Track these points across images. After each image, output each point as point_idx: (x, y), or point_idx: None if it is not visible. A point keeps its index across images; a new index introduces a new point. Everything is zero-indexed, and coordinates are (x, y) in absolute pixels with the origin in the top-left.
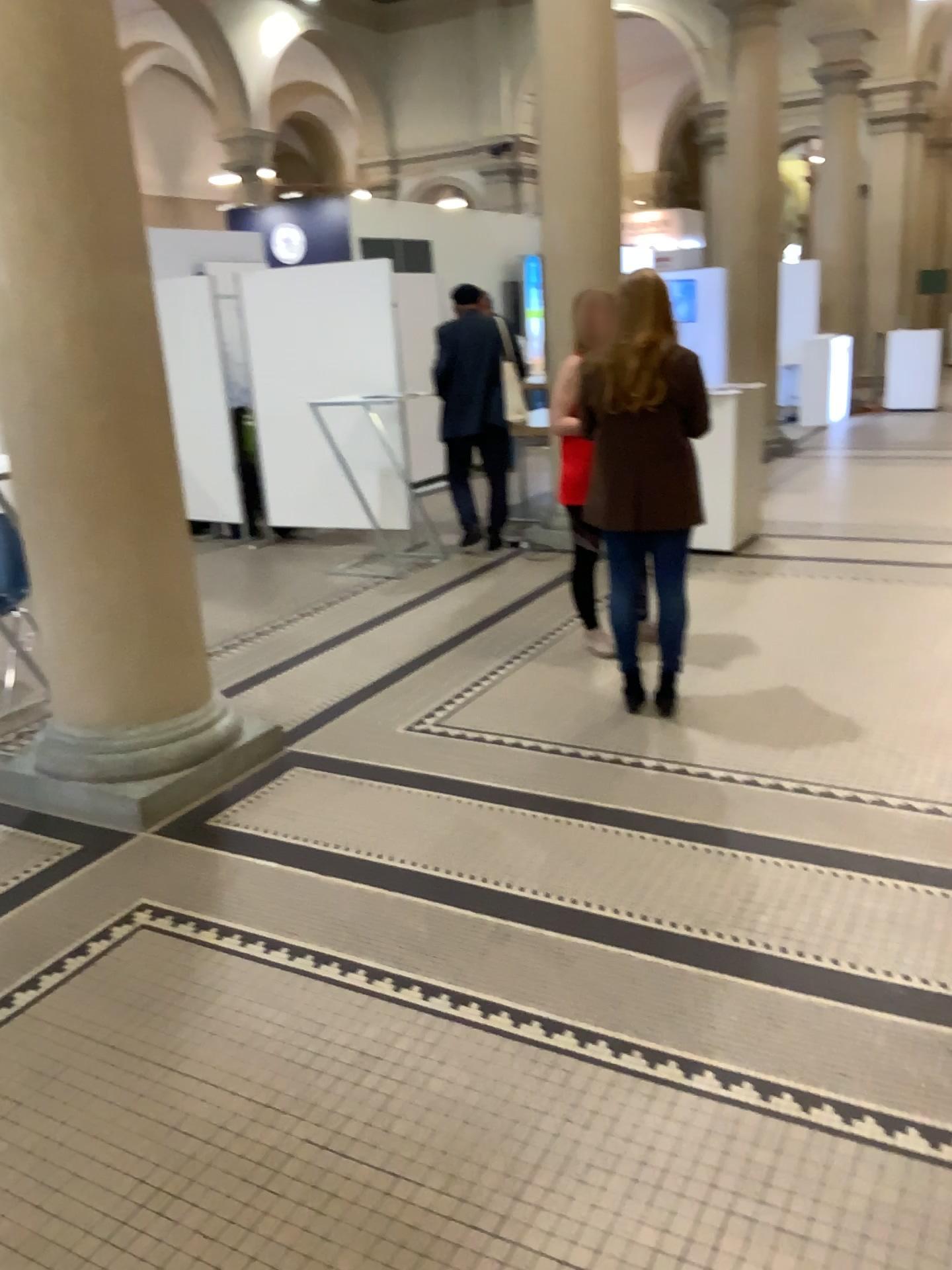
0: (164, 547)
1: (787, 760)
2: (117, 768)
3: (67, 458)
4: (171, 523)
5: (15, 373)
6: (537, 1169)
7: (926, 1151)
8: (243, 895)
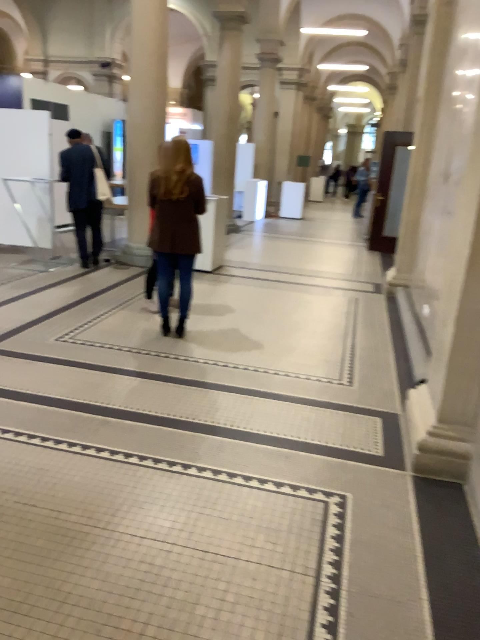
0: None
1: (230, 355)
2: None
3: None
4: None
5: None
6: (122, 502)
7: (275, 486)
8: None
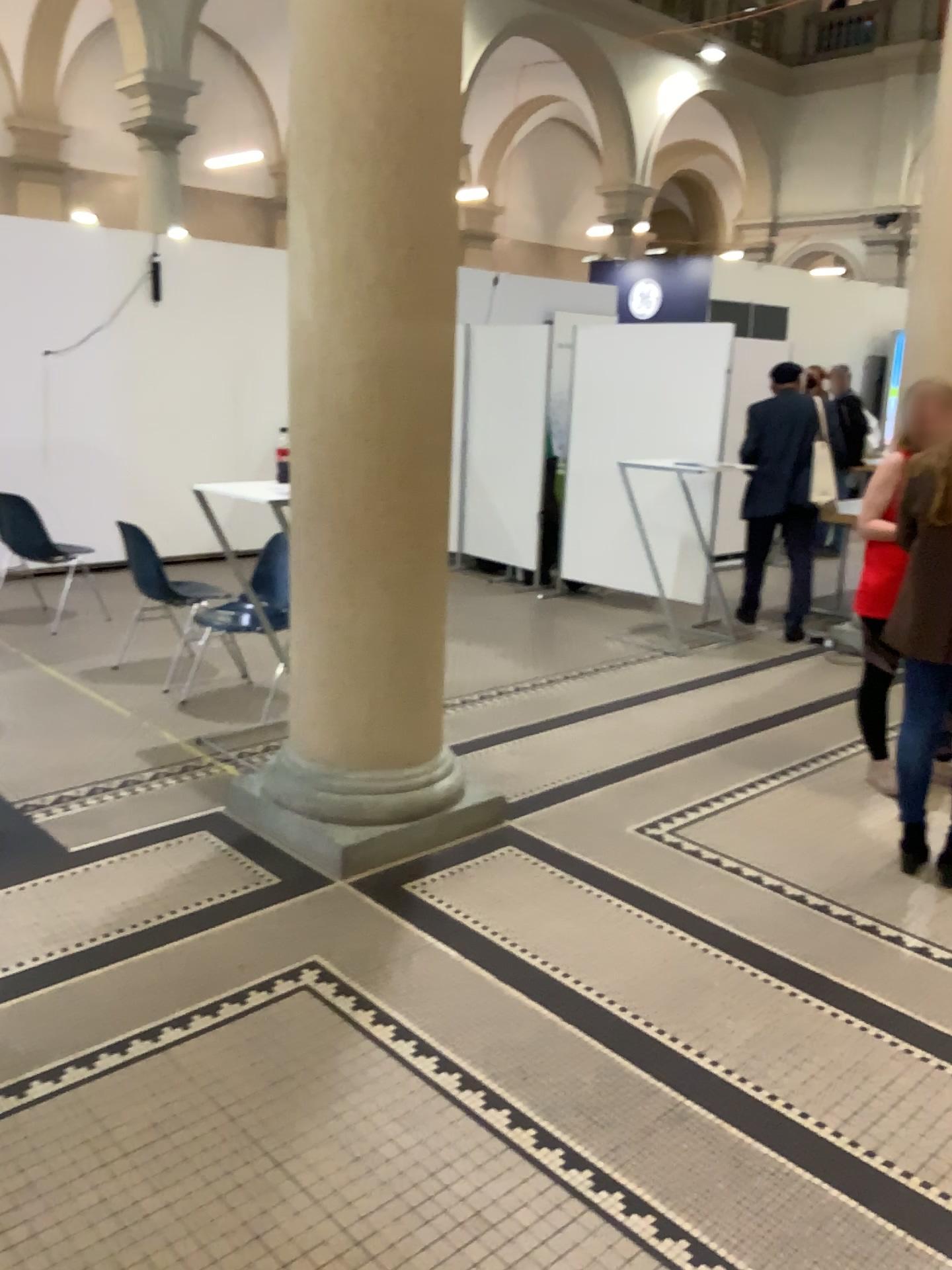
0: (416, 590)
1: None
2: (330, 803)
3: (339, 489)
4: (428, 567)
5: (306, 399)
6: None
7: None
8: (411, 973)
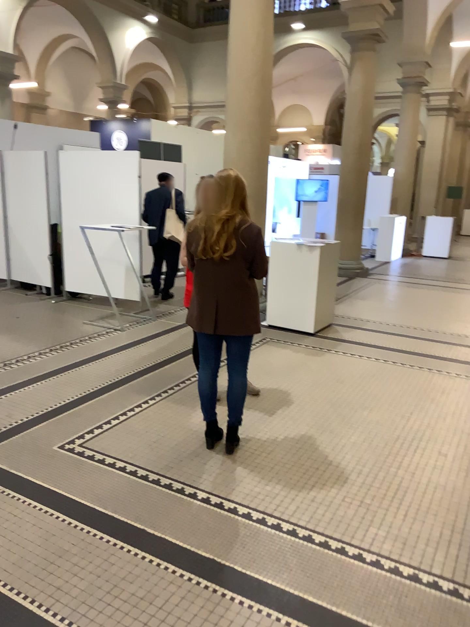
0: None
1: (293, 499)
2: None
3: None
4: None
5: None
6: None
7: None
8: None
